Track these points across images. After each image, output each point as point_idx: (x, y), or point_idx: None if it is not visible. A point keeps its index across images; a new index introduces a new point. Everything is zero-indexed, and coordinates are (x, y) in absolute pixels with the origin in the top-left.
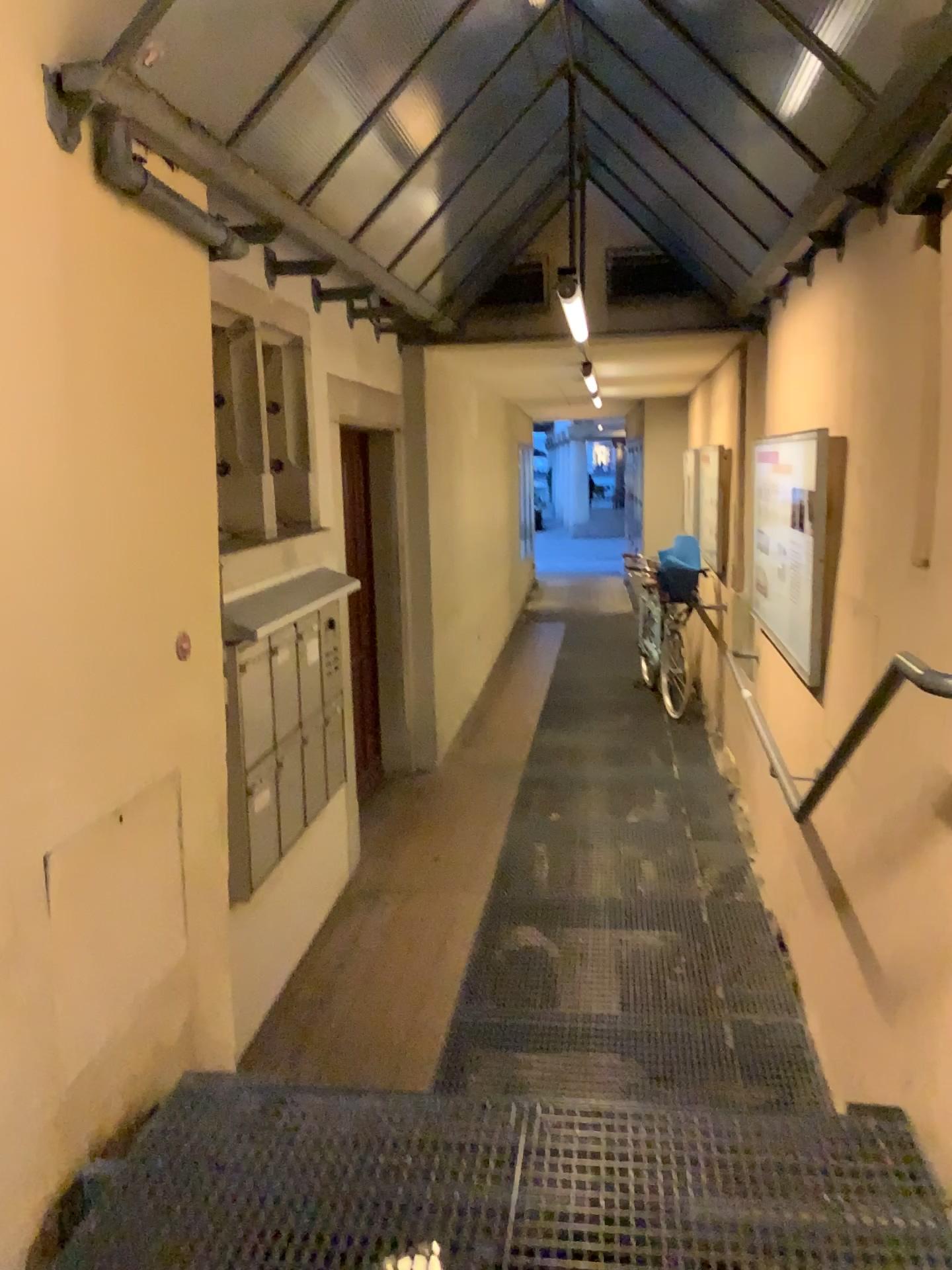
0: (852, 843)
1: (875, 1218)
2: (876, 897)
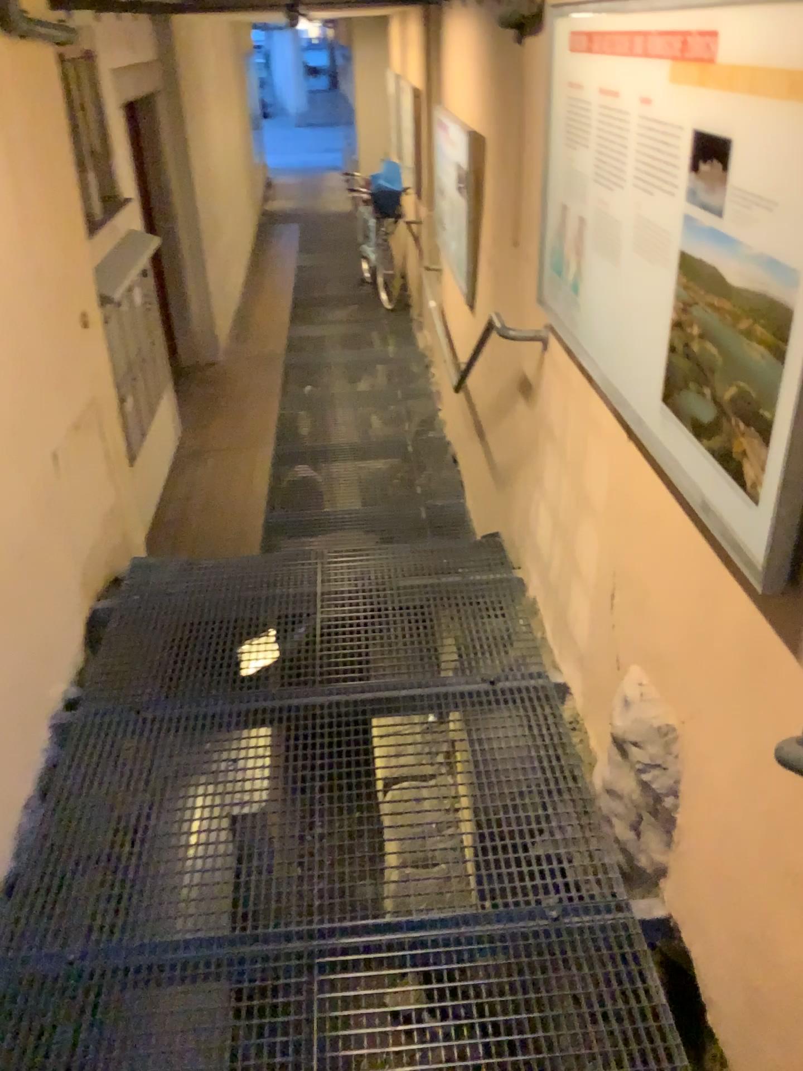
0: (486, 400)
1: (482, 576)
2: (496, 430)
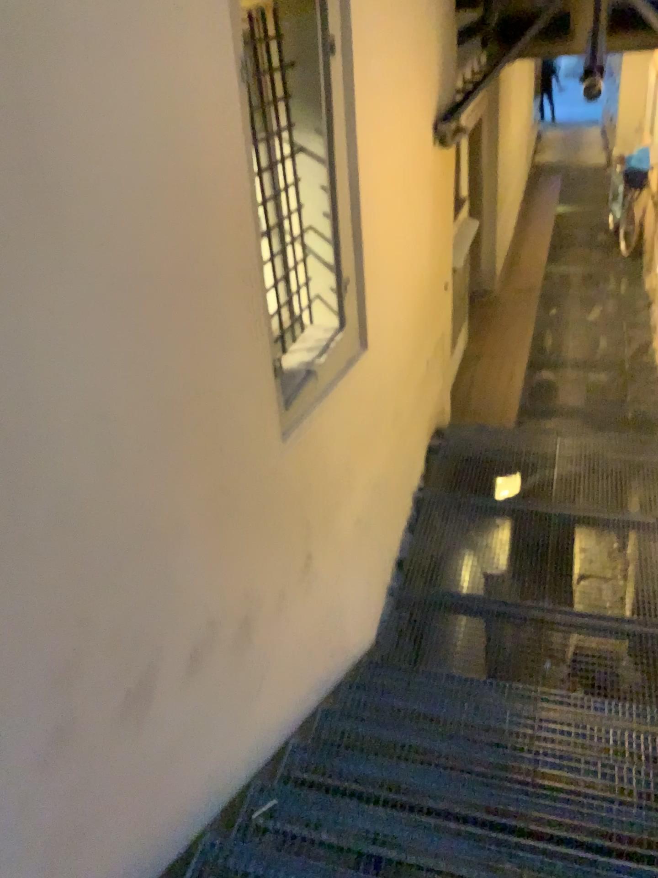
0: None
1: None
2: None
